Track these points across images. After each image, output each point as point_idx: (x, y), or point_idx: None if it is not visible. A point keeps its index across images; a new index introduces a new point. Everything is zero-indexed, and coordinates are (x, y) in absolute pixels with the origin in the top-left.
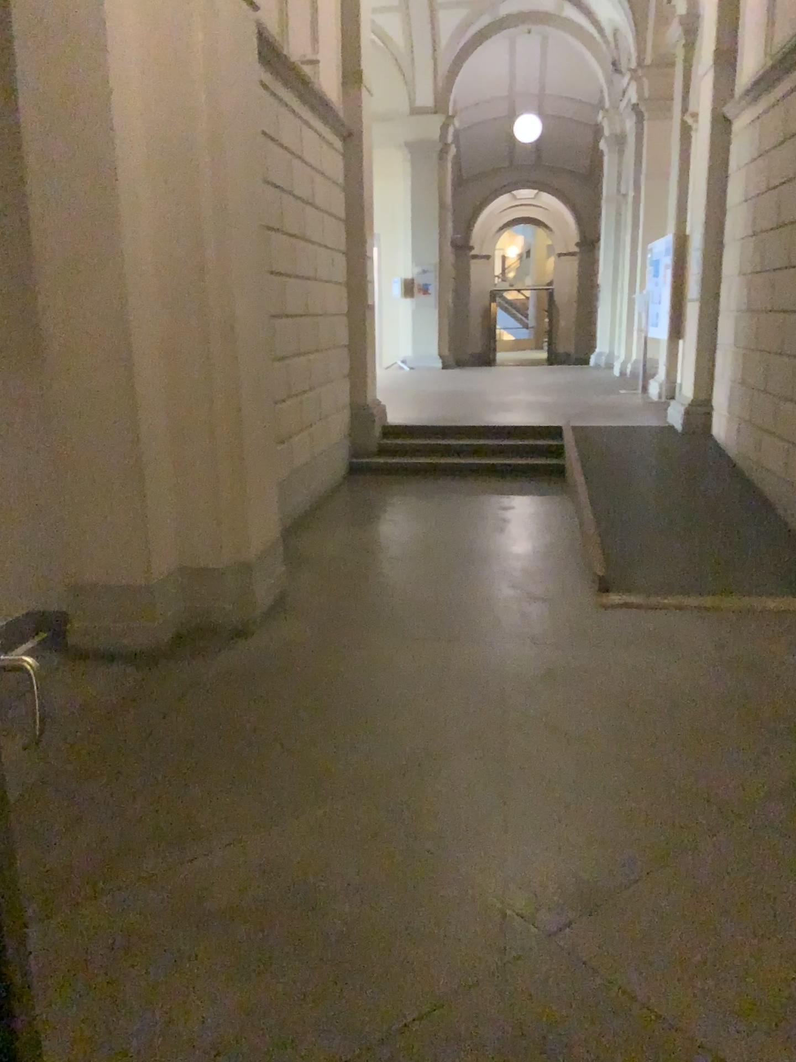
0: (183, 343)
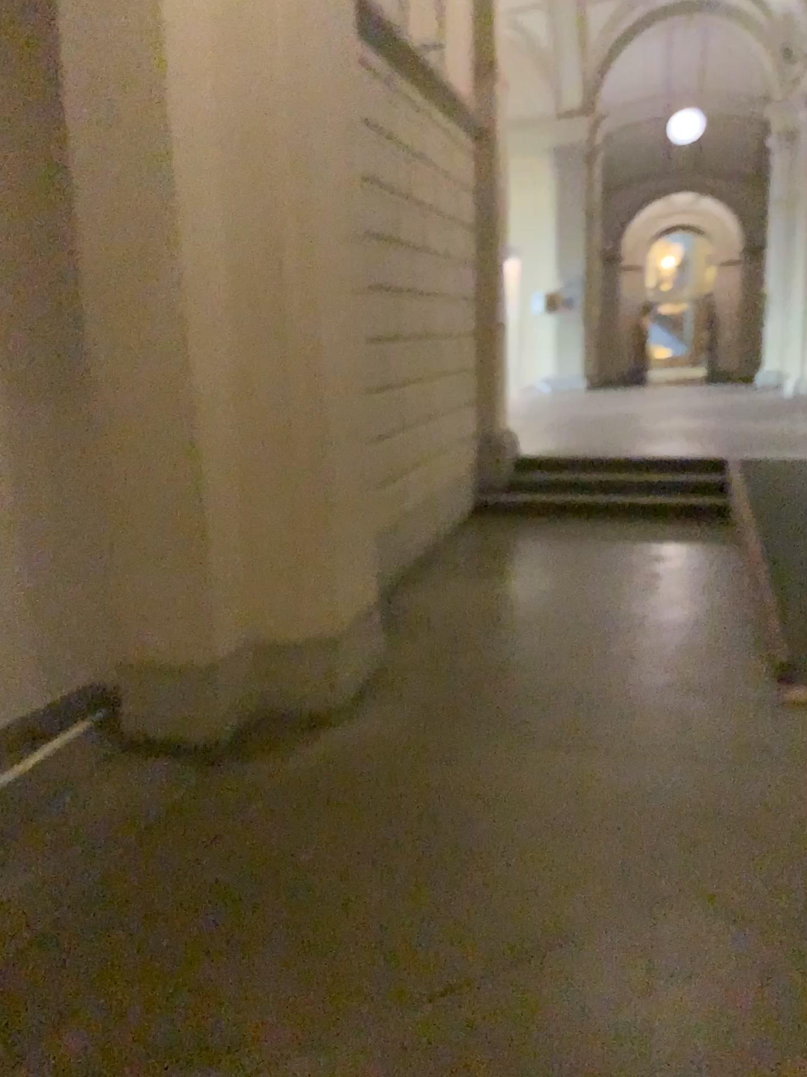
0: (256, 373)
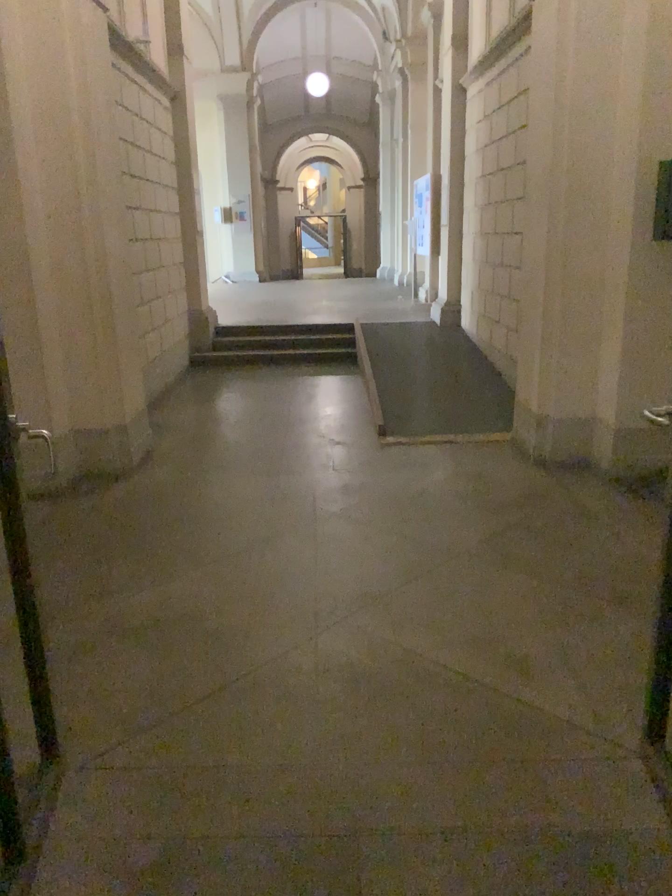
0: (67, 262)
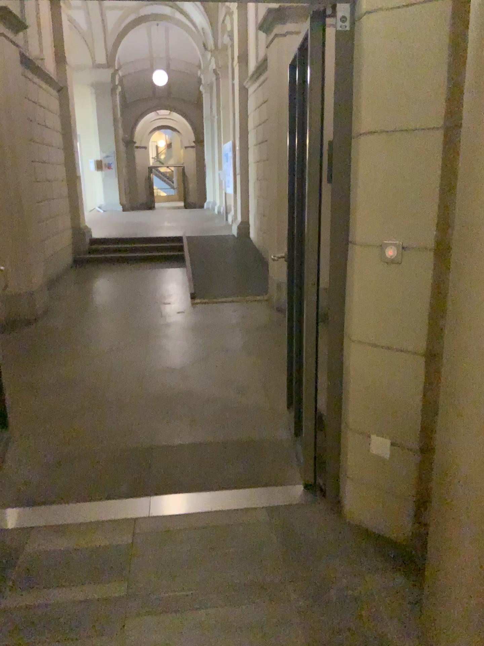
0: None
